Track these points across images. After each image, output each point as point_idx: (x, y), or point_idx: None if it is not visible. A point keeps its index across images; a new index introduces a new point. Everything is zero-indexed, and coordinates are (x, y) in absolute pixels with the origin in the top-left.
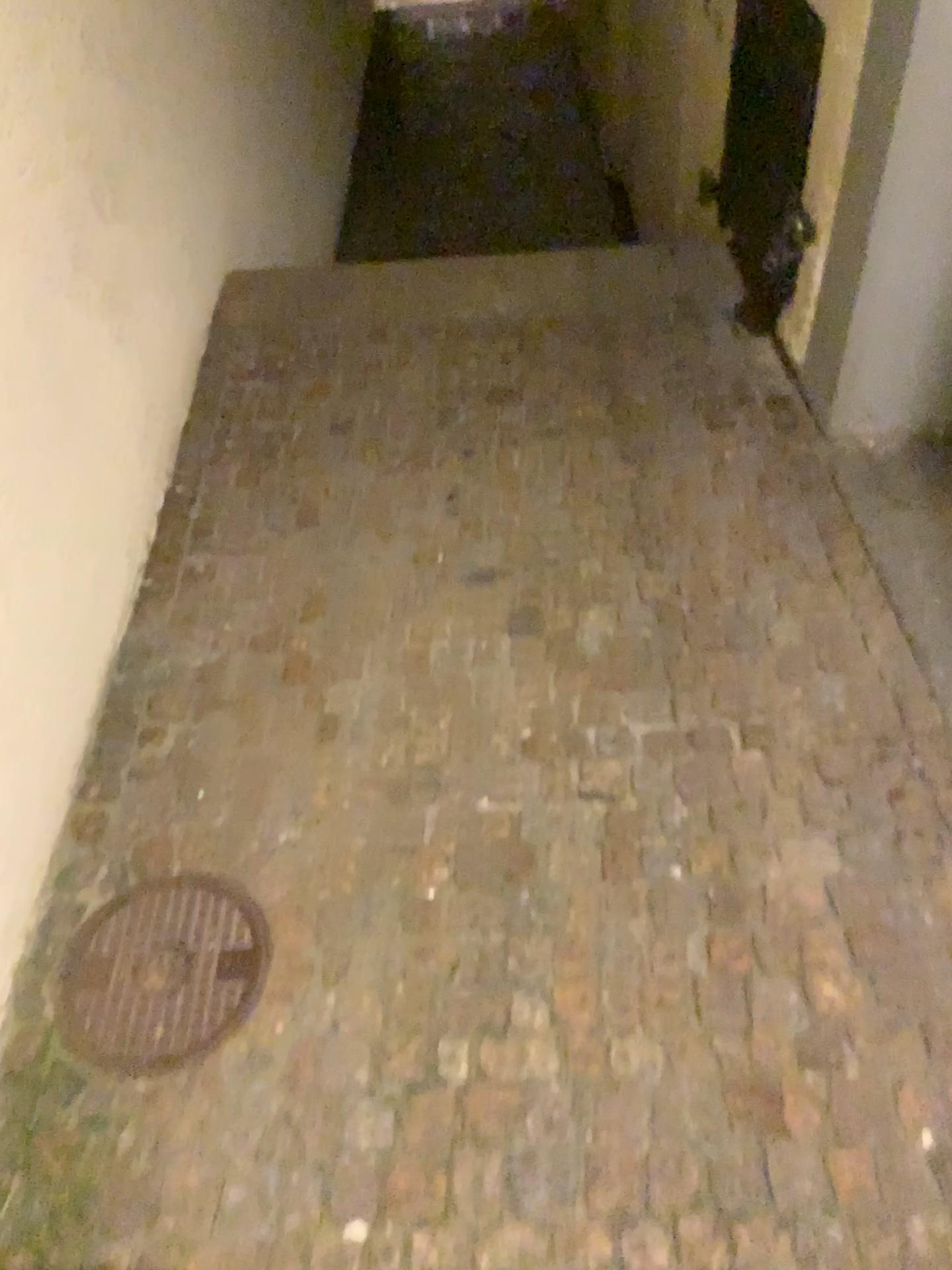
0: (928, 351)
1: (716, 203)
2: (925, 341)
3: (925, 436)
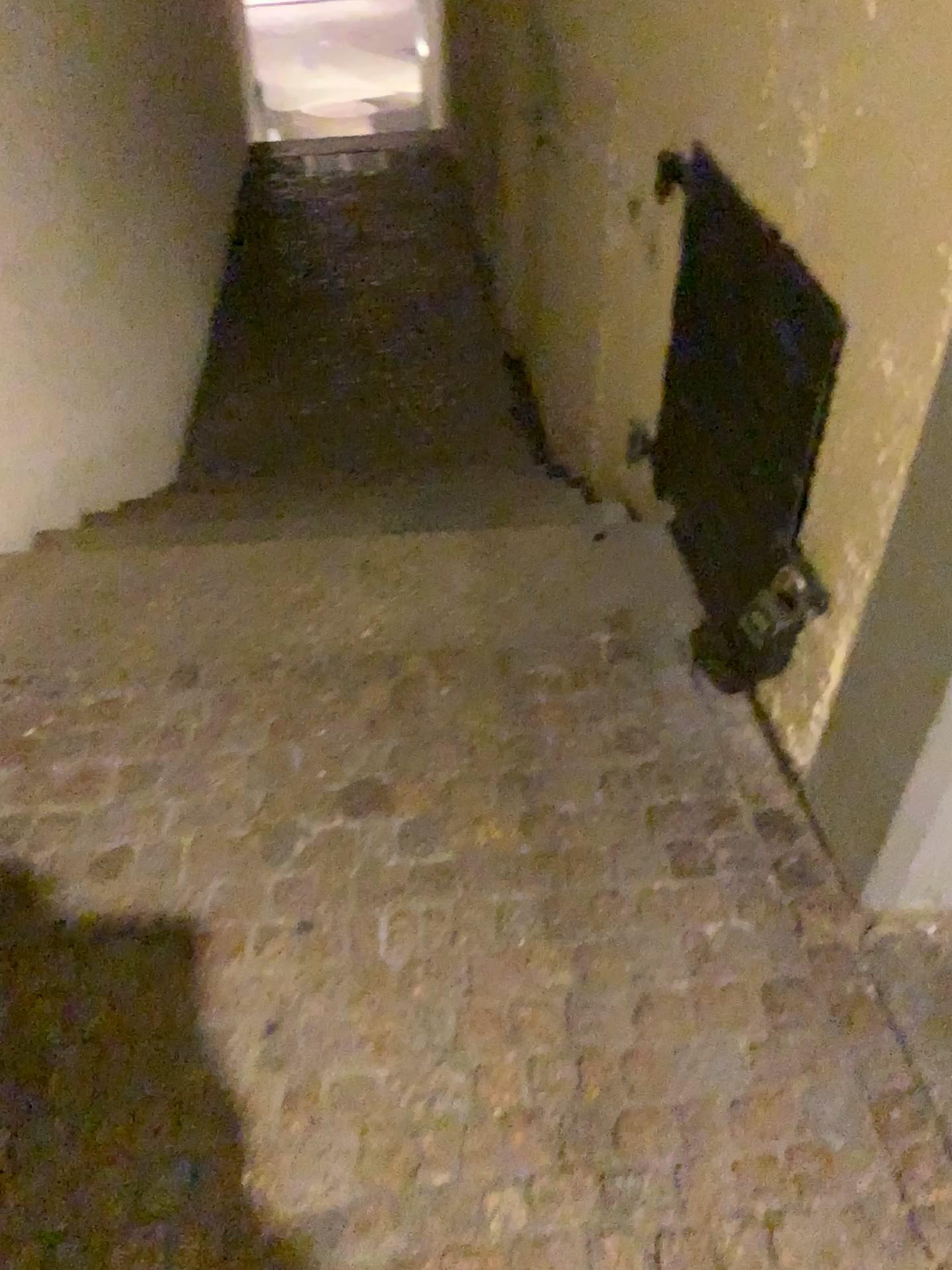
0: None
1: (655, 465)
2: None
3: None
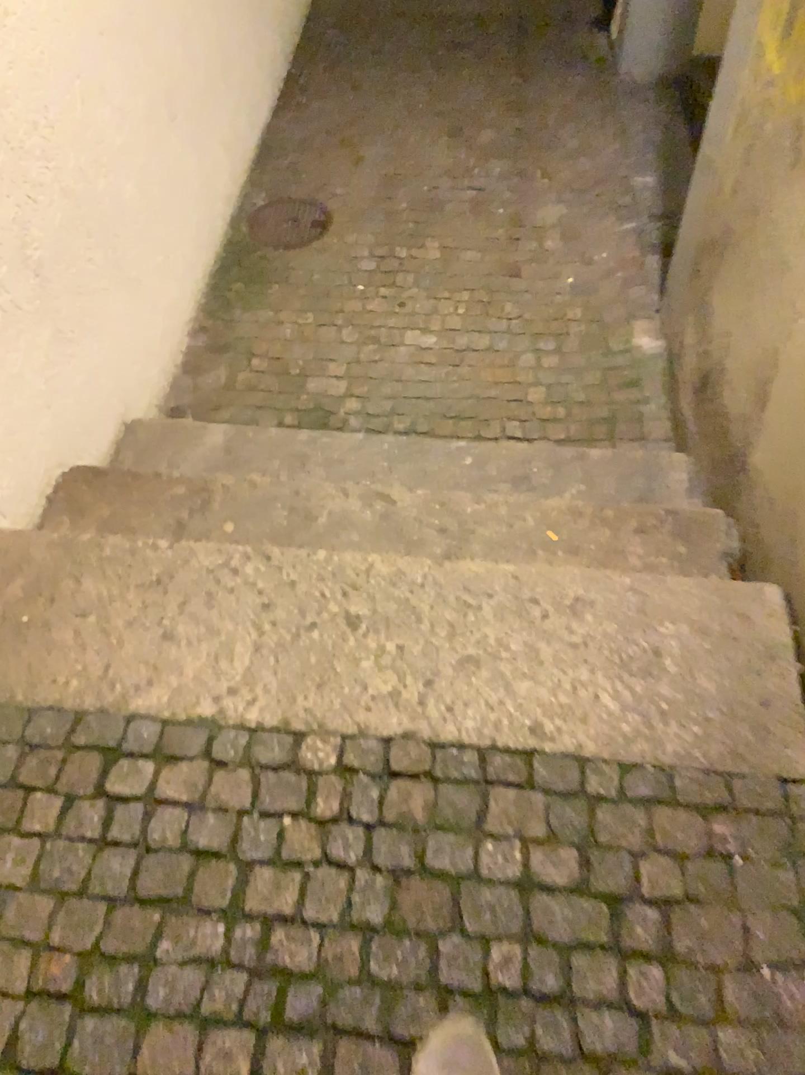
0: (665, 25)
1: None
2: (663, 19)
3: (662, 73)
